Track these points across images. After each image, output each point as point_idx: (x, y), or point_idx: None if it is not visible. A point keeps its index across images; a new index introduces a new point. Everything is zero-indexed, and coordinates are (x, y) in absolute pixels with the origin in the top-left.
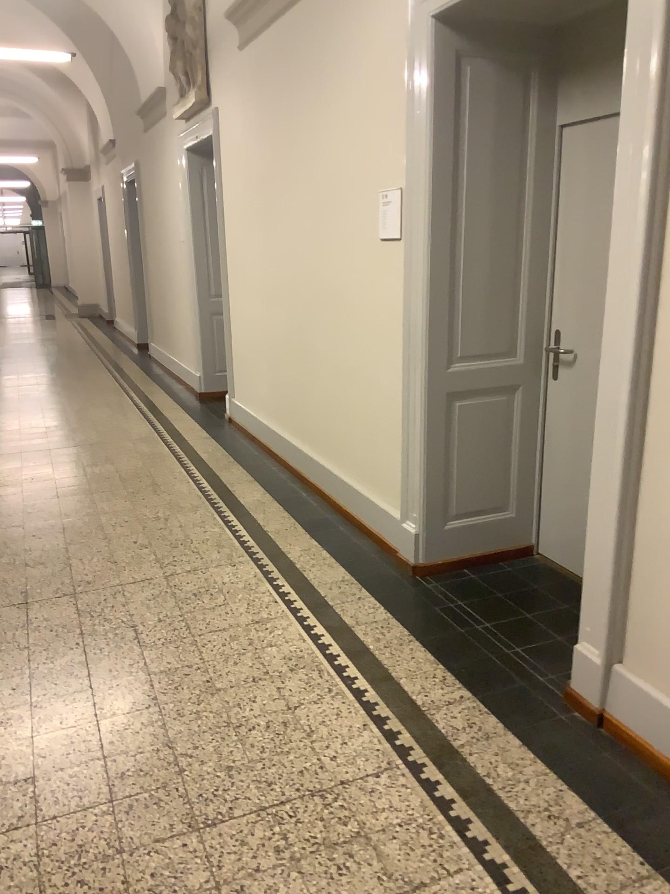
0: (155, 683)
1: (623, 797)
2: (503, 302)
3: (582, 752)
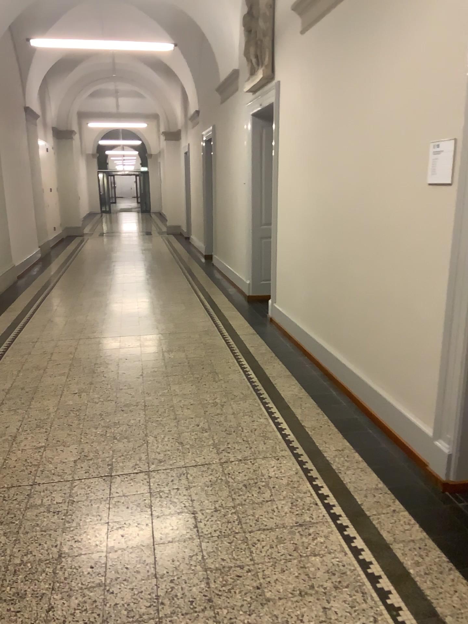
0: (211, 585)
1: None
2: None
3: None
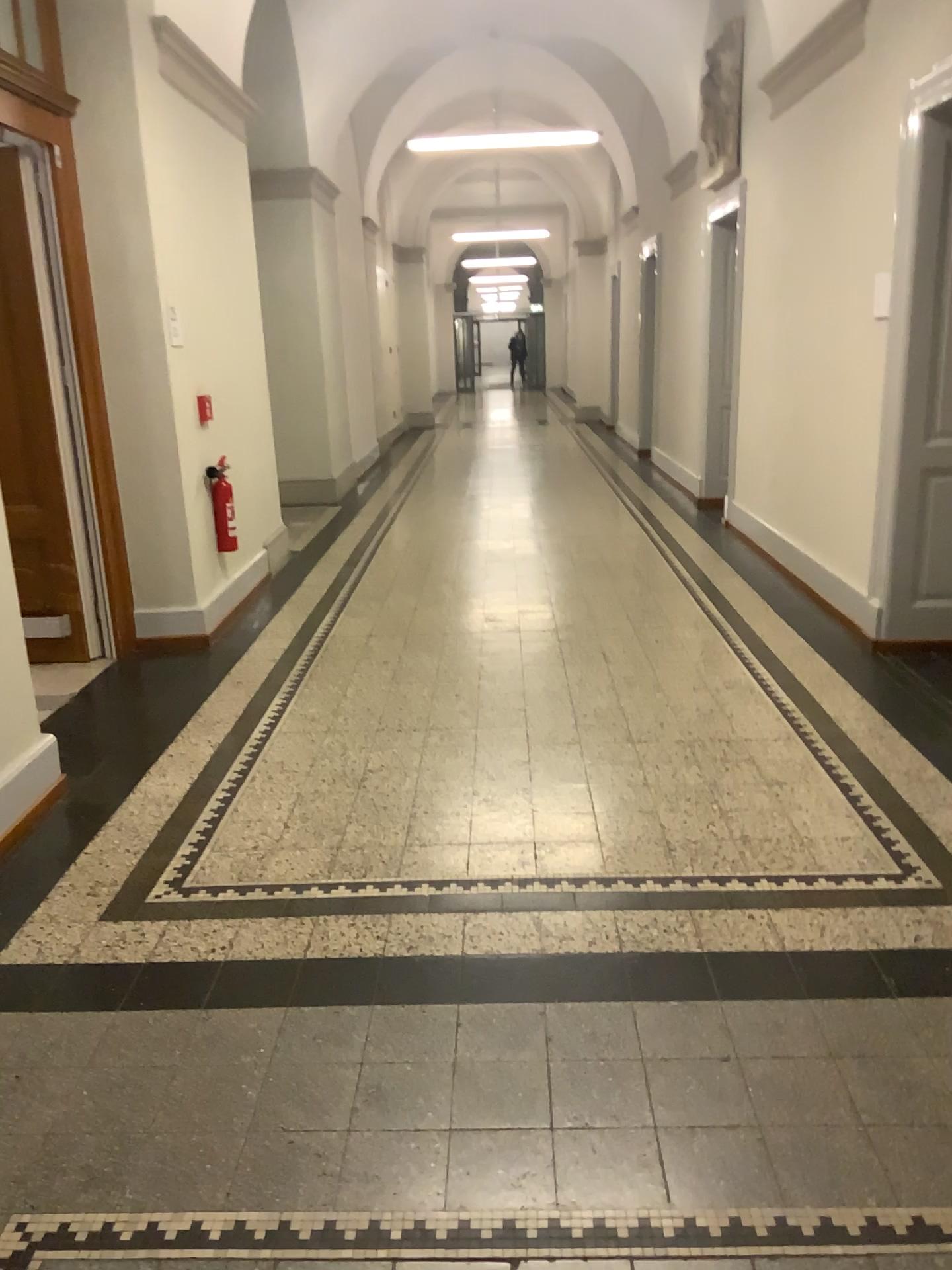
0: (616, 680)
1: None
2: None
3: None
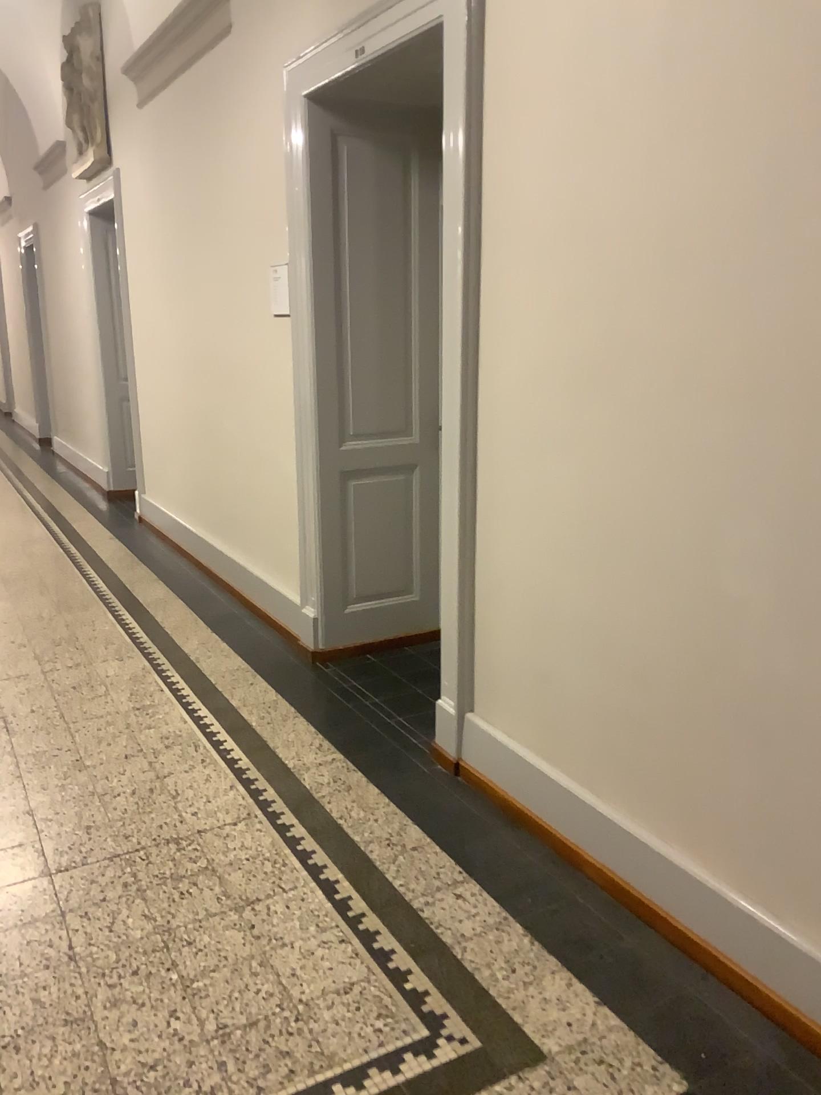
0: (21, 764)
1: (460, 826)
2: (395, 379)
3: (433, 795)
